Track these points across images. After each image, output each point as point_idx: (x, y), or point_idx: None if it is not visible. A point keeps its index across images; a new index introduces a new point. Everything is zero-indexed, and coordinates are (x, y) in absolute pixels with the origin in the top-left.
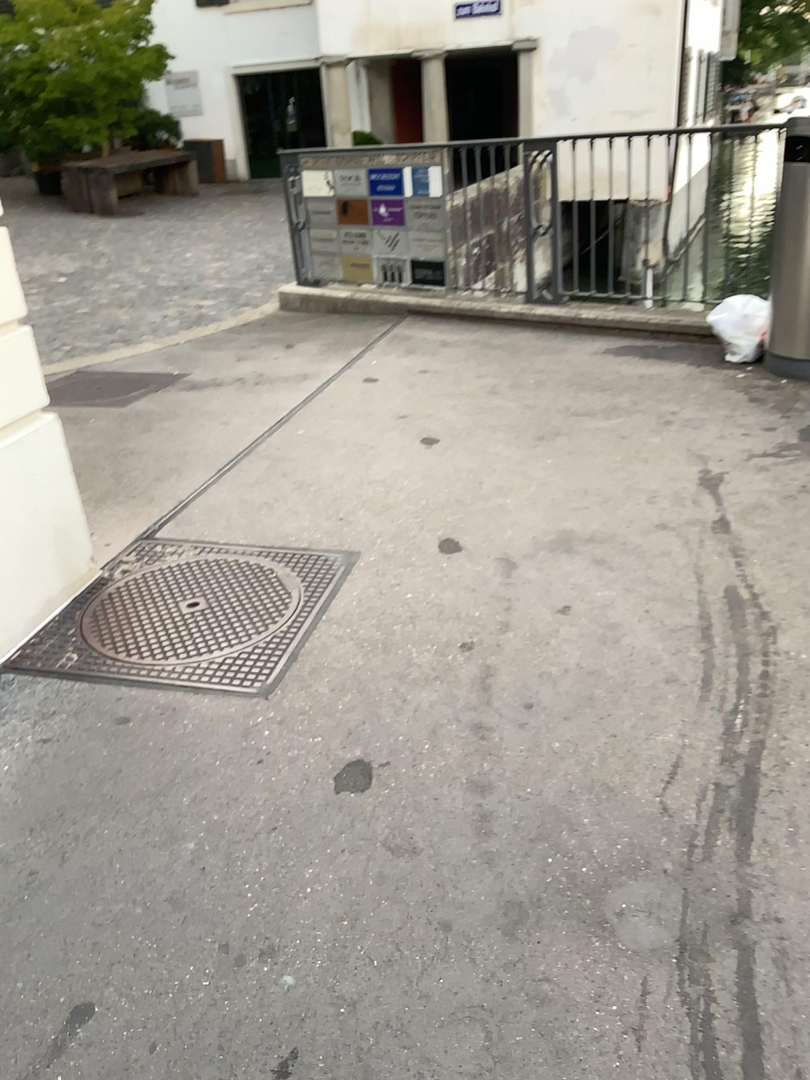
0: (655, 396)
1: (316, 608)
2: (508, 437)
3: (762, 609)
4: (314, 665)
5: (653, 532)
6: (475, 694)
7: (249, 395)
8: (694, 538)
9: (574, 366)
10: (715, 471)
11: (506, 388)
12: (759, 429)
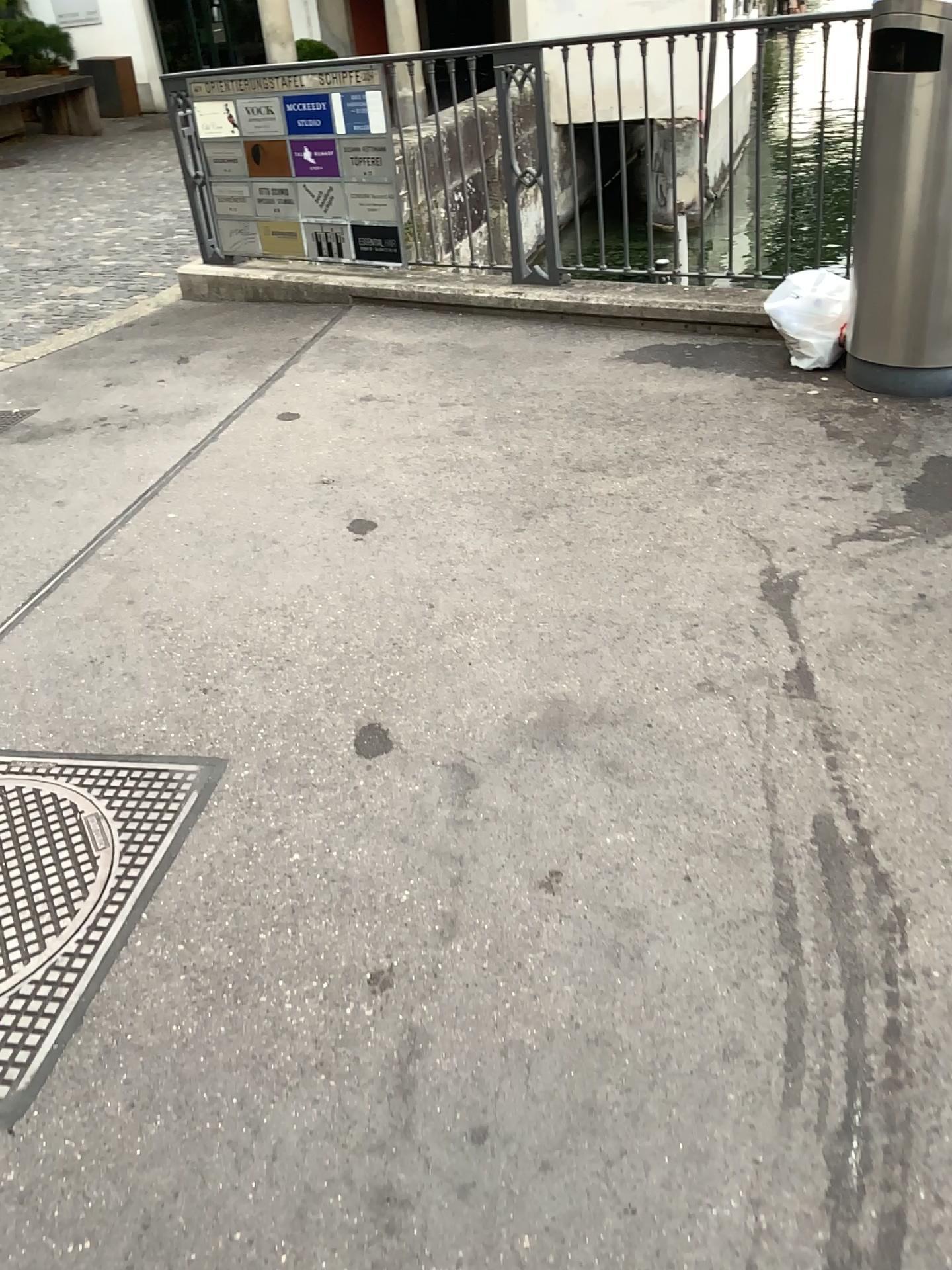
0: (693, 434)
1: (133, 898)
2: (477, 516)
3: (878, 870)
4: (107, 1041)
5: (693, 702)
6: (382, 1109)
7: (107, 453)
8: (760, 712)
9: (578, 385)
10: (787, 570)
11: (480, 424)
12: (846, 488)
